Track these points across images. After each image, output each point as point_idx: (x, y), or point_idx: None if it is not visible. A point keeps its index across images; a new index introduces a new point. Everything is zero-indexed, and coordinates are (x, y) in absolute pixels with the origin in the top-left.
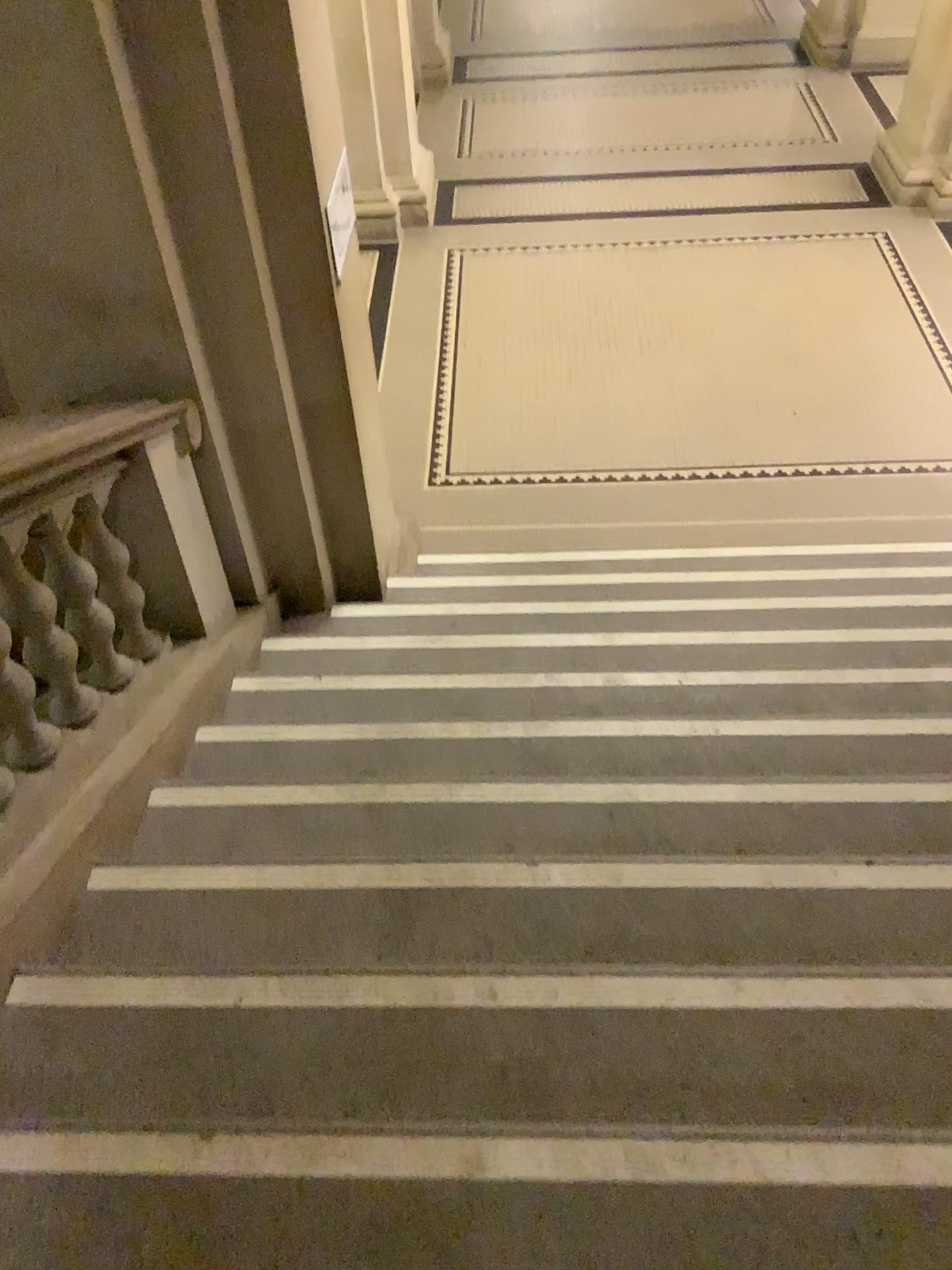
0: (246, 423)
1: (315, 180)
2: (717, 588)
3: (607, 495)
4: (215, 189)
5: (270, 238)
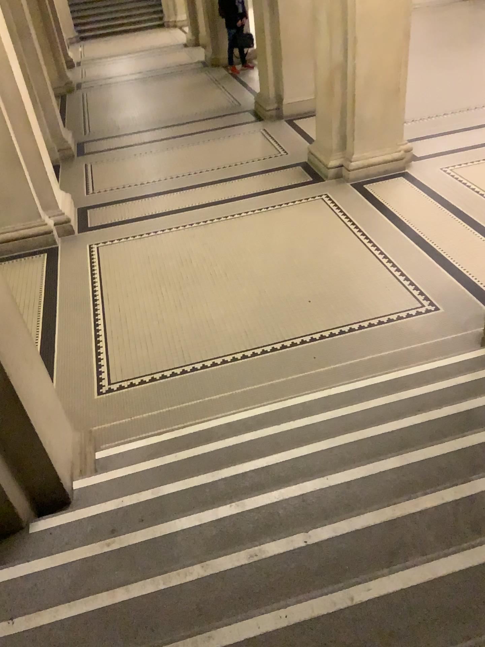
0: None
1: None
2: (300, 434)
3: (213, 377)
4: None
5: None
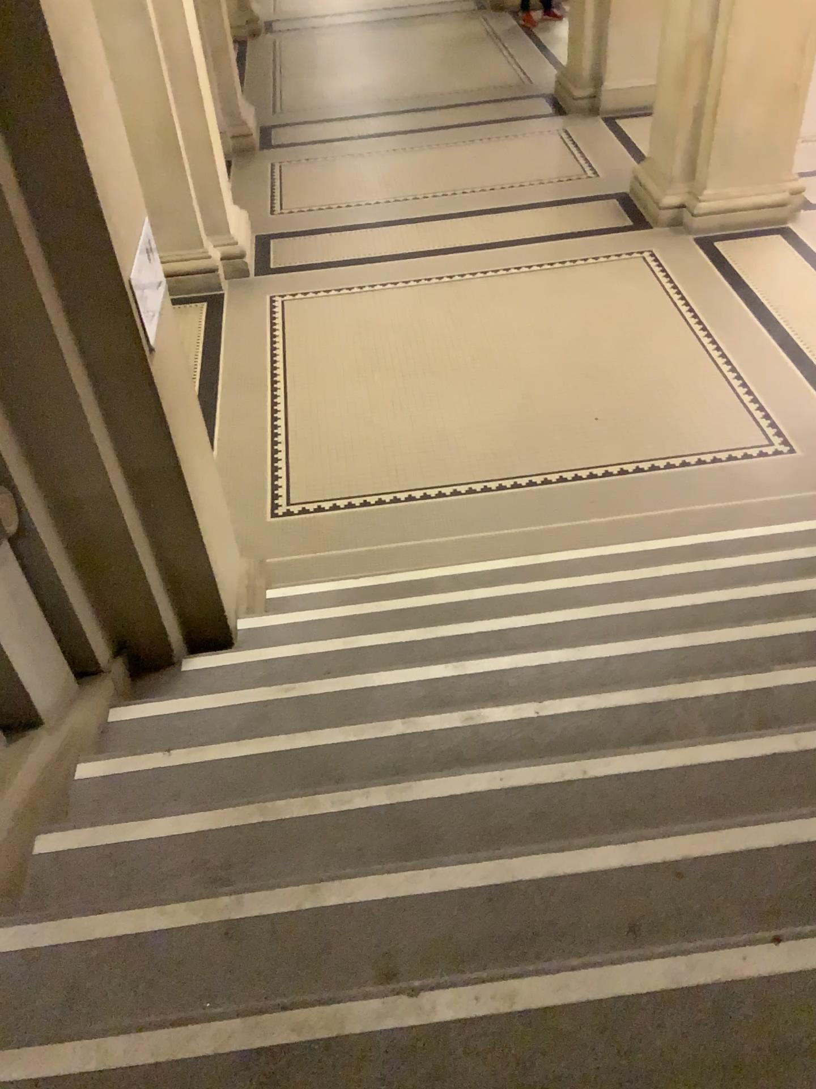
0: (65, 504)
1: (111, 254)
2: (556, 602)
3: (440, 514)
4: (0, 273)
5: (68, 317)
